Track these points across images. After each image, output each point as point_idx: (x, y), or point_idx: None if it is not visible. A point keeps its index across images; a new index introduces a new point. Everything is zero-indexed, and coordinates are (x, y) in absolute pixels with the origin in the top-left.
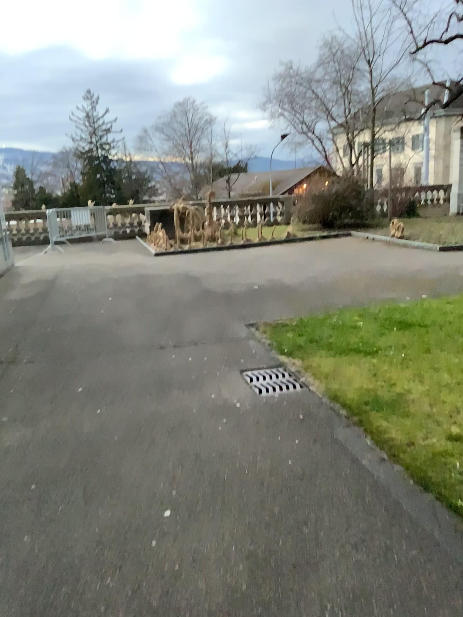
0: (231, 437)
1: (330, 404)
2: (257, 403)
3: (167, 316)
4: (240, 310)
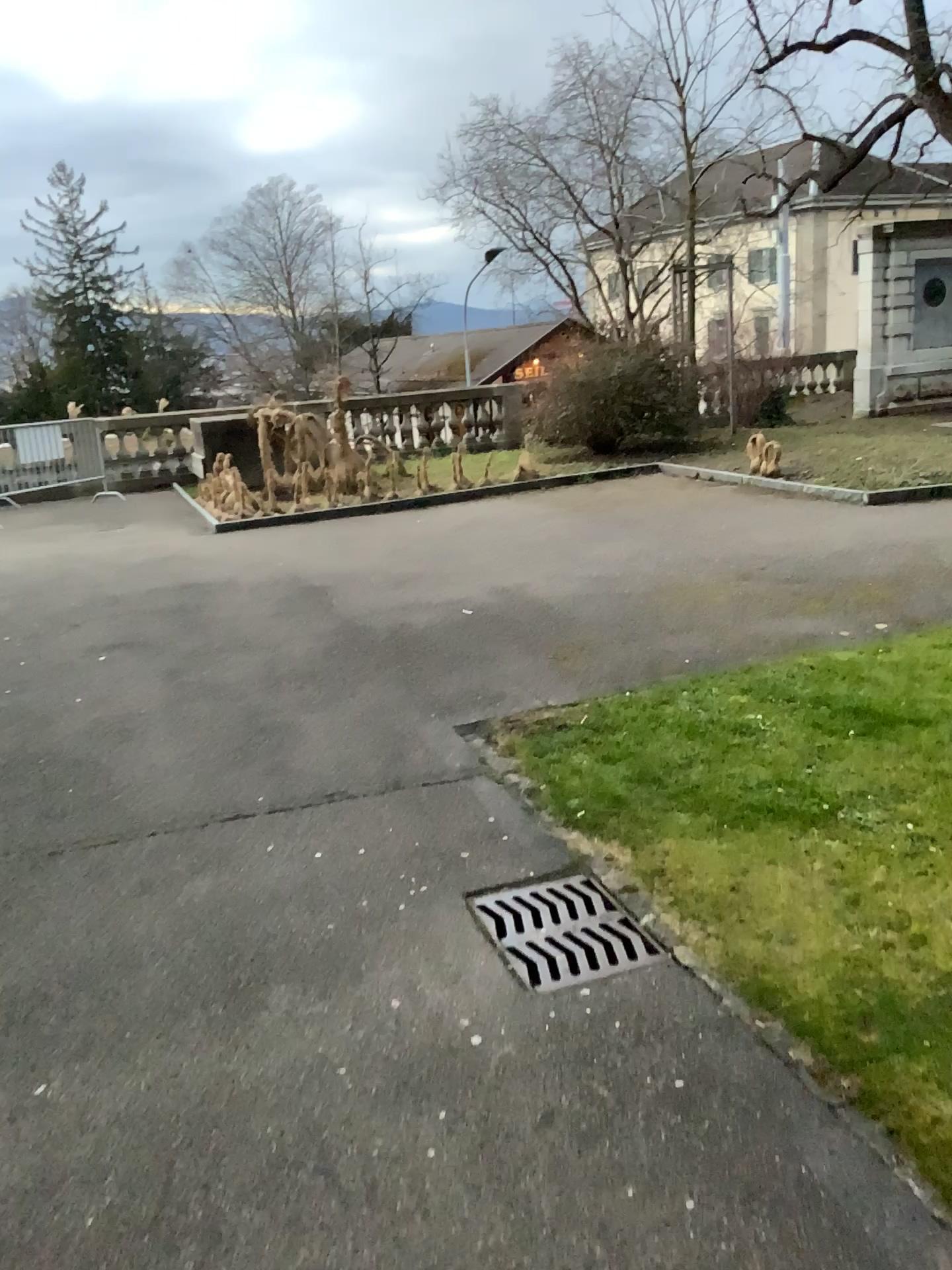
0: (471, 1195)
1: (752, 1023)
2: (532, 1025)
3: (249, 708)
4: (437, 685)
